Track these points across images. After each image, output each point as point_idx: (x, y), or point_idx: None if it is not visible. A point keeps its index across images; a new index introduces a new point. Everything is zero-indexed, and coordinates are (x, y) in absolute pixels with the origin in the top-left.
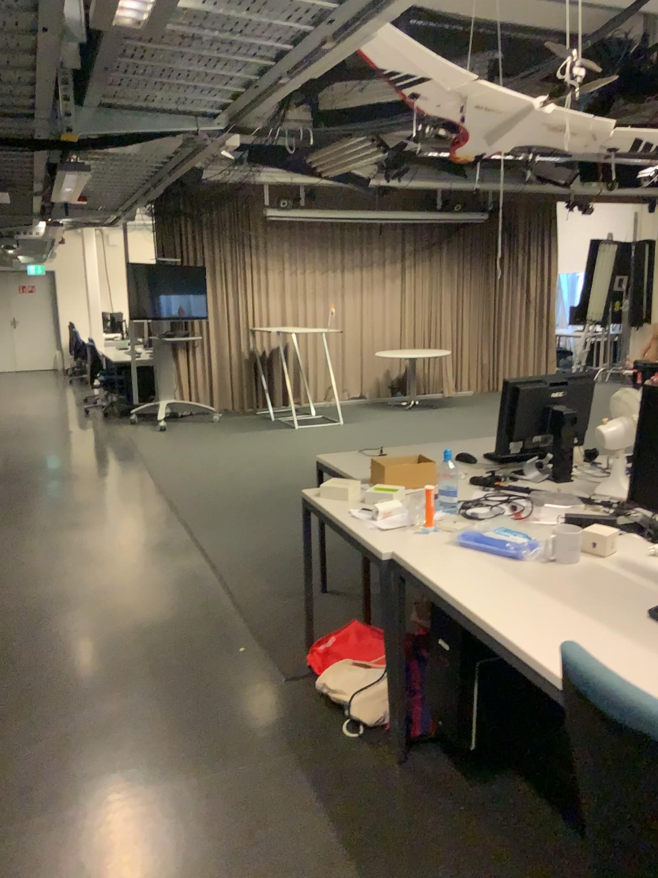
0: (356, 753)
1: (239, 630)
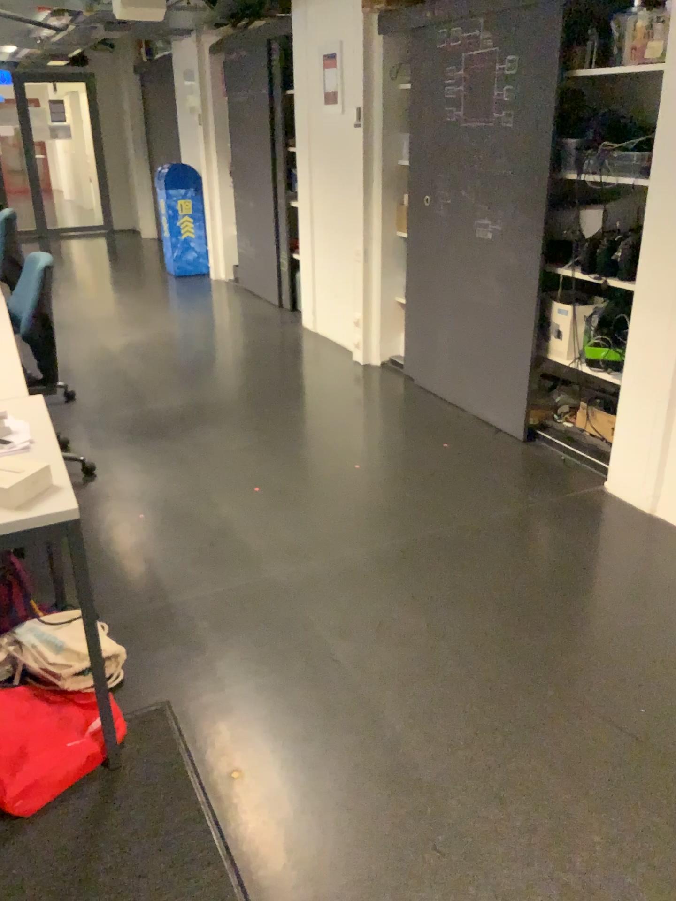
0: (106, 602)
1: (250, 835)
